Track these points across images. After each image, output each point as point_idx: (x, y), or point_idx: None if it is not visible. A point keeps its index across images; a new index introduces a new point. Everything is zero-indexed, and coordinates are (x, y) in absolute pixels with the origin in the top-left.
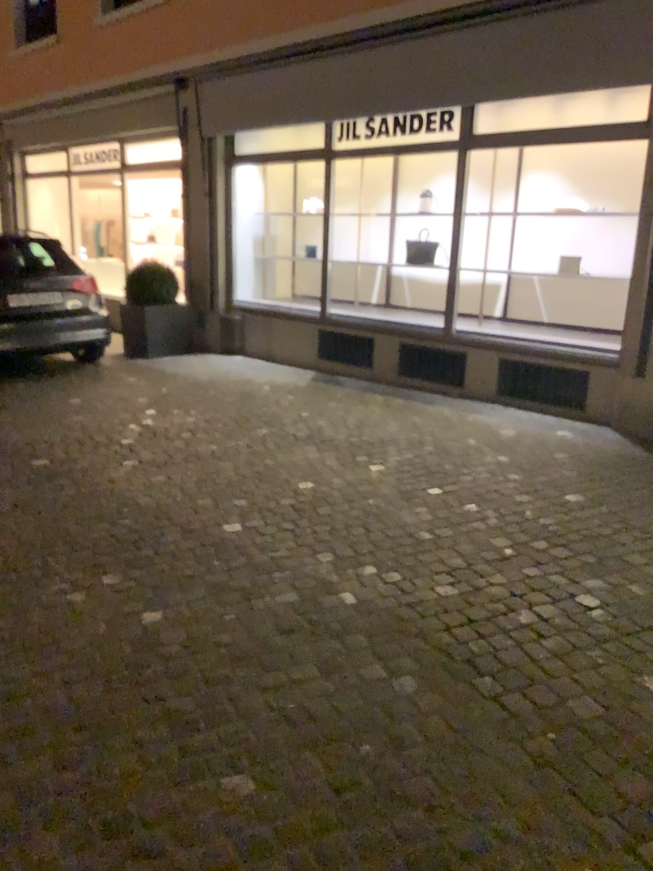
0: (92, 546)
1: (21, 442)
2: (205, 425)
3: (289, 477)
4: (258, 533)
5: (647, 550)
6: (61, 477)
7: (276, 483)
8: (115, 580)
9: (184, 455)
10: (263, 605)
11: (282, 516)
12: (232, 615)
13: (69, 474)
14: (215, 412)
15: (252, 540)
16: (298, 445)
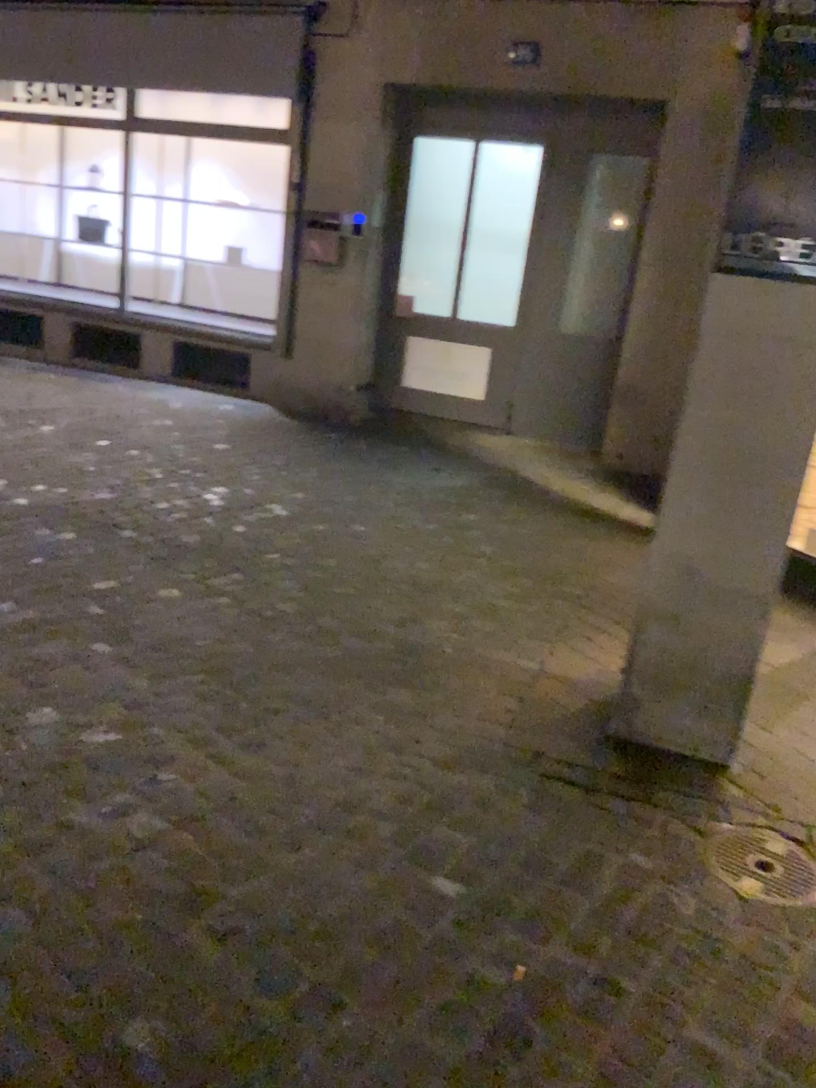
0: None
1: None
2: None
3: None
4: None
5: (263, 472)
6: None
7: None
8: None
9: None
10: None
11: None
12: None
13: None
14: None
15: None
16: None
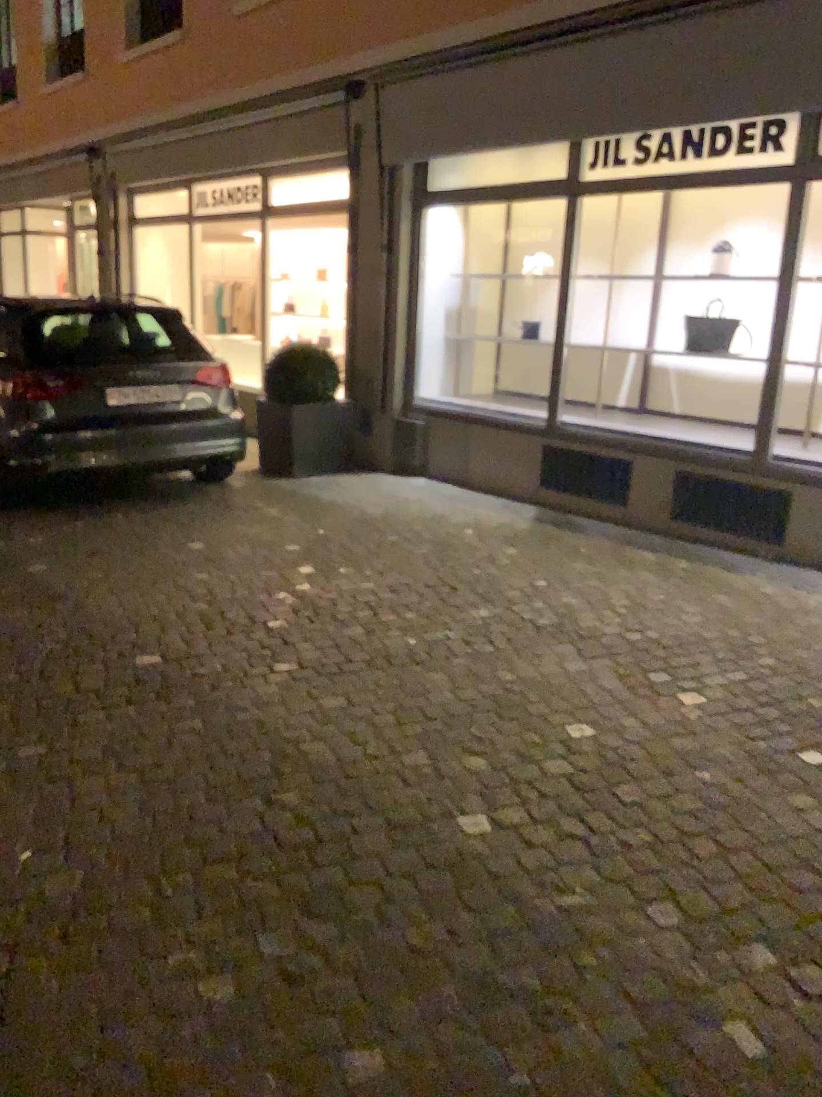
0: (235, 858)
1: (113, 621)
2: (392, 601)
3: (549, 714)
4: (524, 842)
5: None
6: (175, 694)
7: (530, 726)
8: (282, 955)
9: (366, 658)
10: (579, 1047)
11: (557, 801)
12: (525, 1081)
13: (188, 688)
14: (403, 577)
15: (516, 859)
16: (546, 646)
